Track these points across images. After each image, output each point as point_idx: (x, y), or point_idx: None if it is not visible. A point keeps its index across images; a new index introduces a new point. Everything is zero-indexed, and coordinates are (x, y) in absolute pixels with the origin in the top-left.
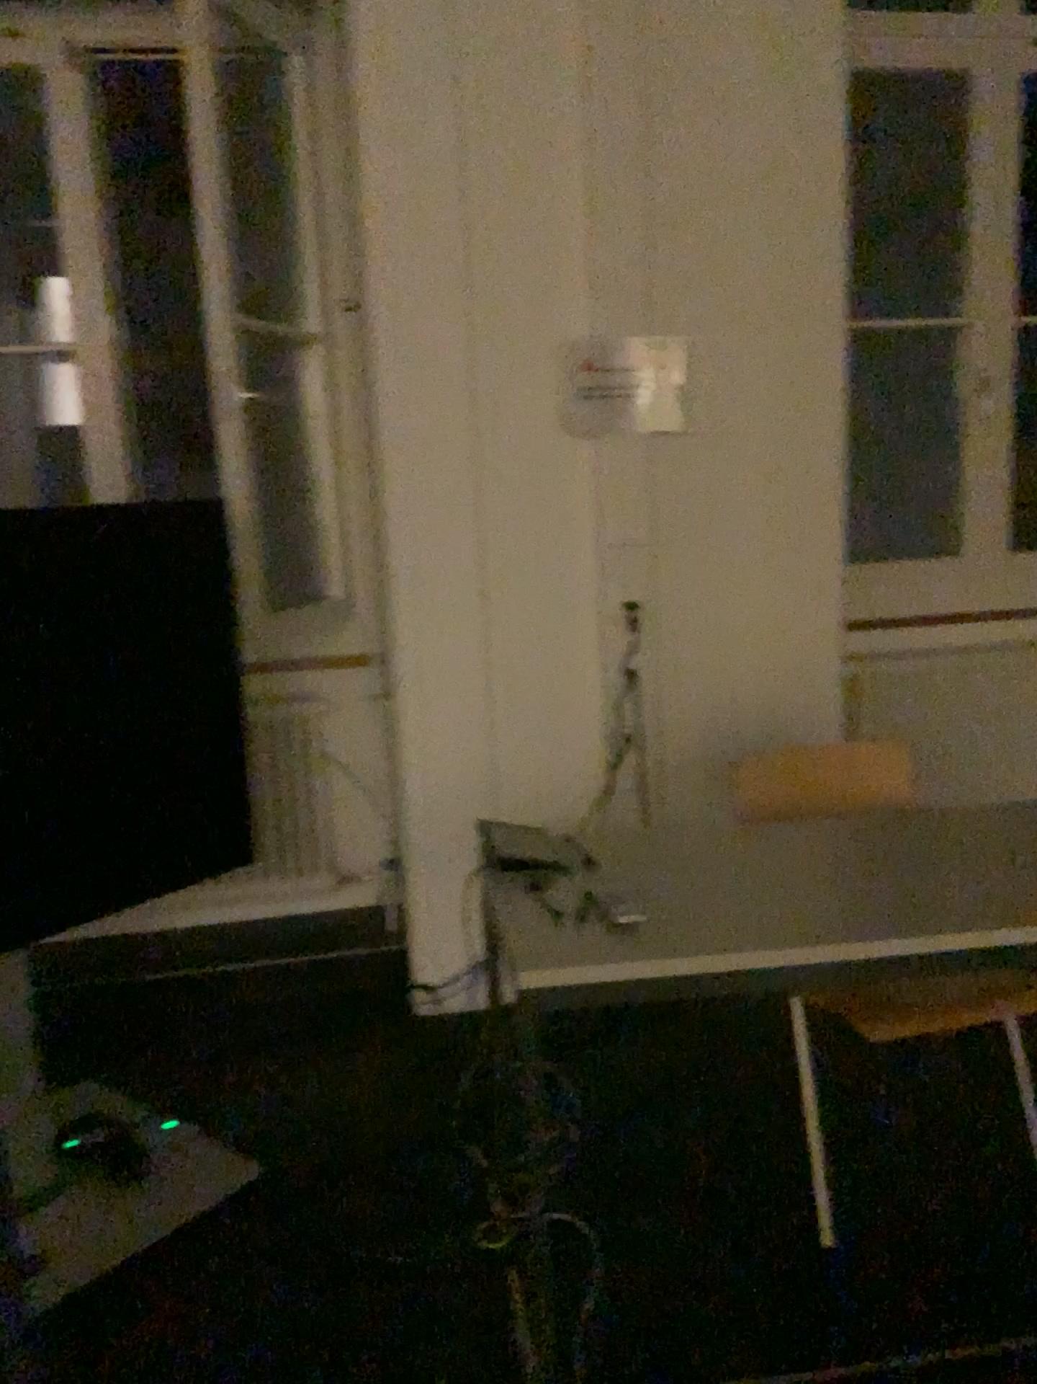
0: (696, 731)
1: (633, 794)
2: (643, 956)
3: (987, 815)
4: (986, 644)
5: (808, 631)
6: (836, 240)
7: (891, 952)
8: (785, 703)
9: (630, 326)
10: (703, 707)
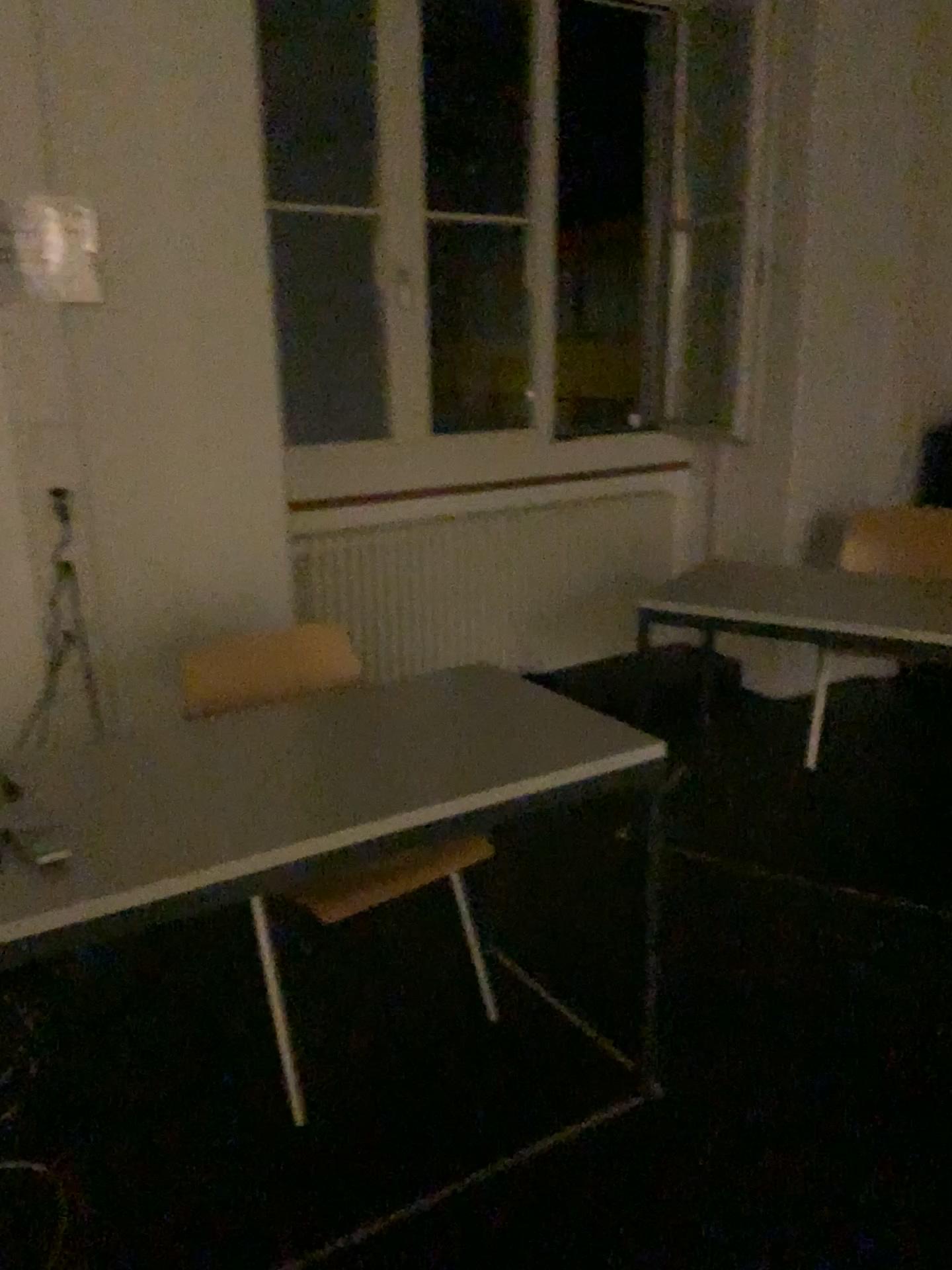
0: (143, 622)
1: (79, 694)
2: (67, 893)
3: (420, 688)
4: (416, 519)
5: (250, 515)
6: (249, 117)
7: (333, 846)
8: (233, 587)
9: (32, 189)
10: (148, 597)
